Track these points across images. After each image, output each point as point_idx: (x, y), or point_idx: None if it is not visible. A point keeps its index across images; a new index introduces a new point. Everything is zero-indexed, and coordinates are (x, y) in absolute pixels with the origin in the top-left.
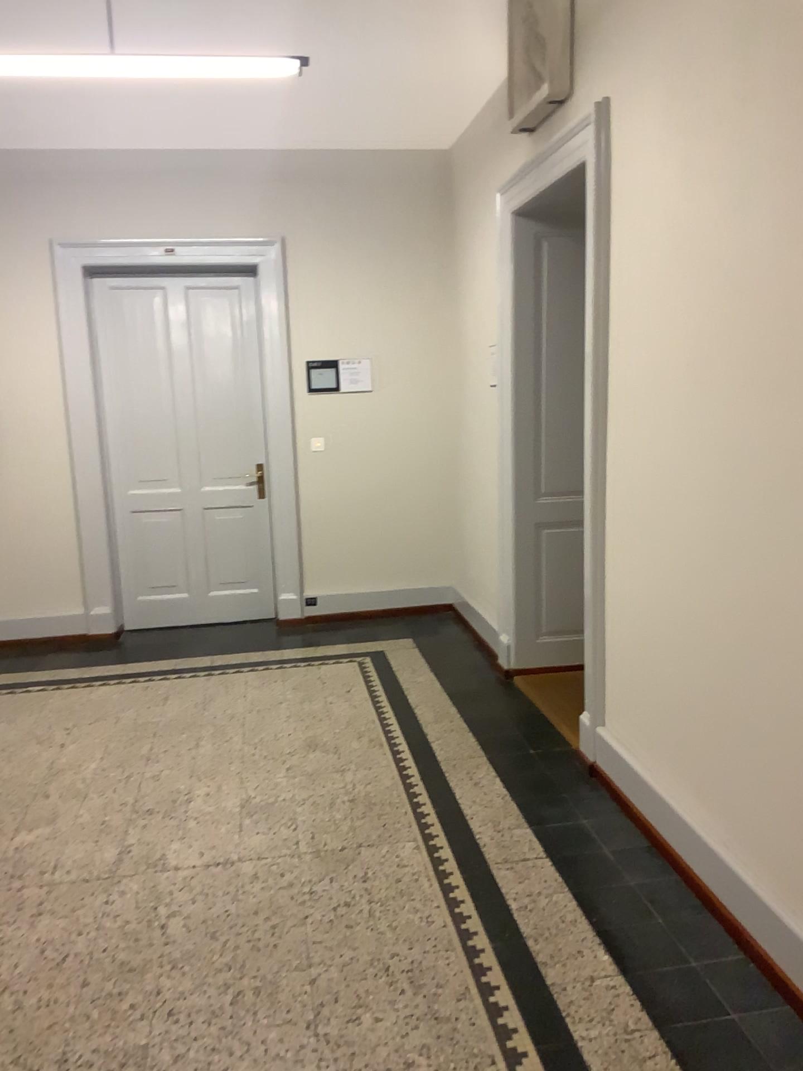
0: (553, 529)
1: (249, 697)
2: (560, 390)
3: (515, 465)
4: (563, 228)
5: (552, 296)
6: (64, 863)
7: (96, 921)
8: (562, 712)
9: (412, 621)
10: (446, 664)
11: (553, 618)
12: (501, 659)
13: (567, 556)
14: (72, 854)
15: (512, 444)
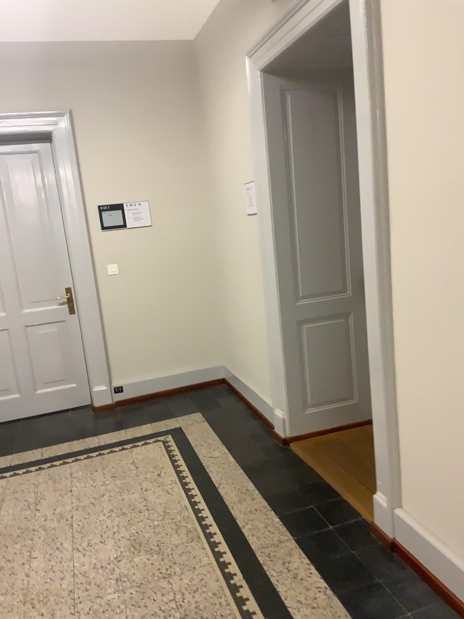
0: (312, 324)
1: (74, 496)
2: (310, 213)
3: (280, 276)
4: (304, 78)
5: (299, 136)
6: None
7: None
8: (344, 481)
9: (198, 398)
10: (234, 438)
11: (317, 395)
12: (279, 431)
13: (324, 344)
14: None
15: (276, 259)
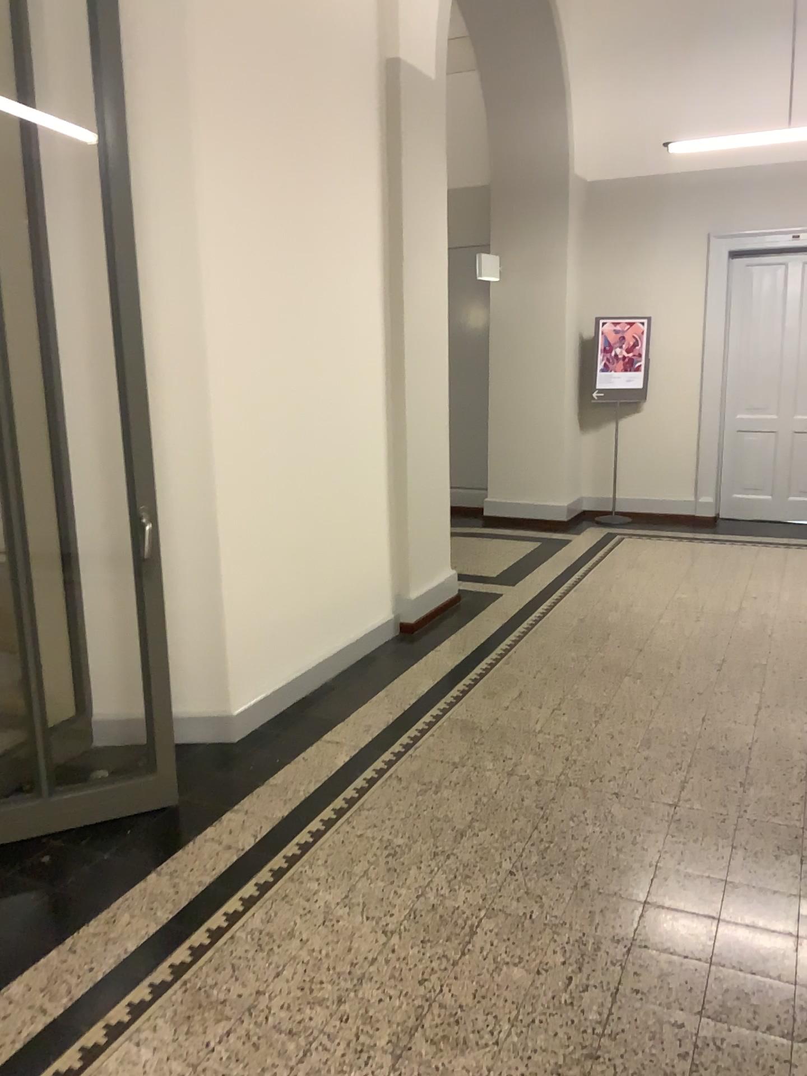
0: None
1: None
2: None
3: None
4: None
5: None
6: (708, 603)
7: (731, 623)
8: None
9: None
10: None
11: None
12: None
13: None
14: (712, 601)
15: None
